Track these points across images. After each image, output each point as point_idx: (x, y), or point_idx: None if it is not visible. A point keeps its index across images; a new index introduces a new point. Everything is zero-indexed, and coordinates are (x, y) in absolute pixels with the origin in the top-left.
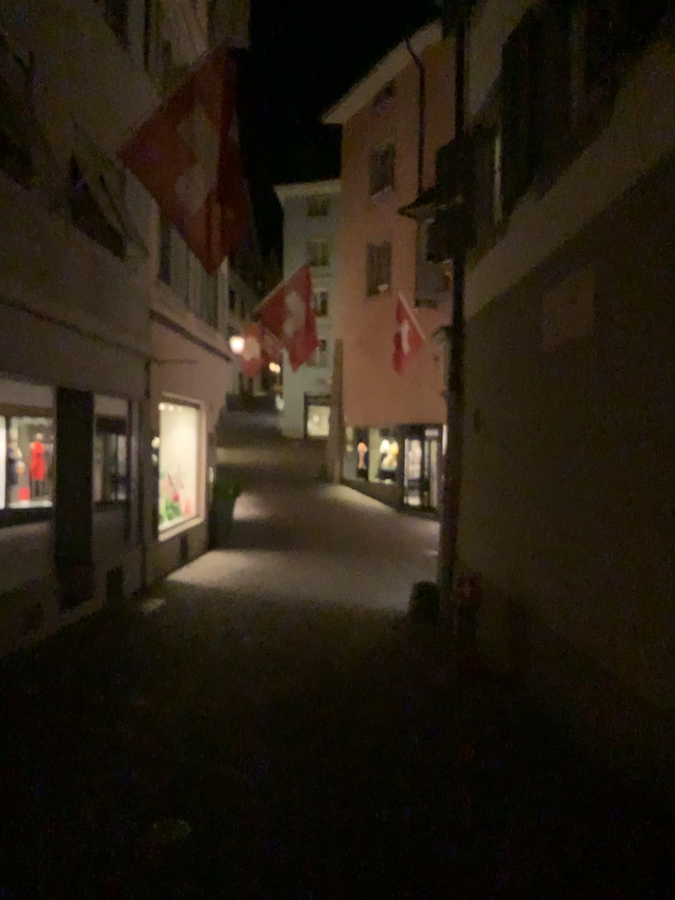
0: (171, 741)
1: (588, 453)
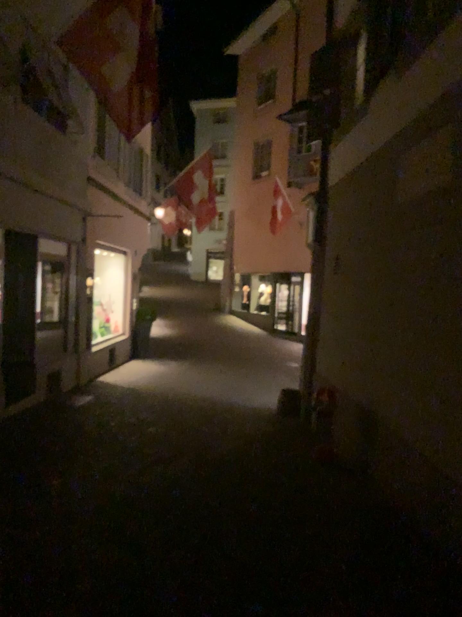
0: (71, 528)
1: (443, 289)
